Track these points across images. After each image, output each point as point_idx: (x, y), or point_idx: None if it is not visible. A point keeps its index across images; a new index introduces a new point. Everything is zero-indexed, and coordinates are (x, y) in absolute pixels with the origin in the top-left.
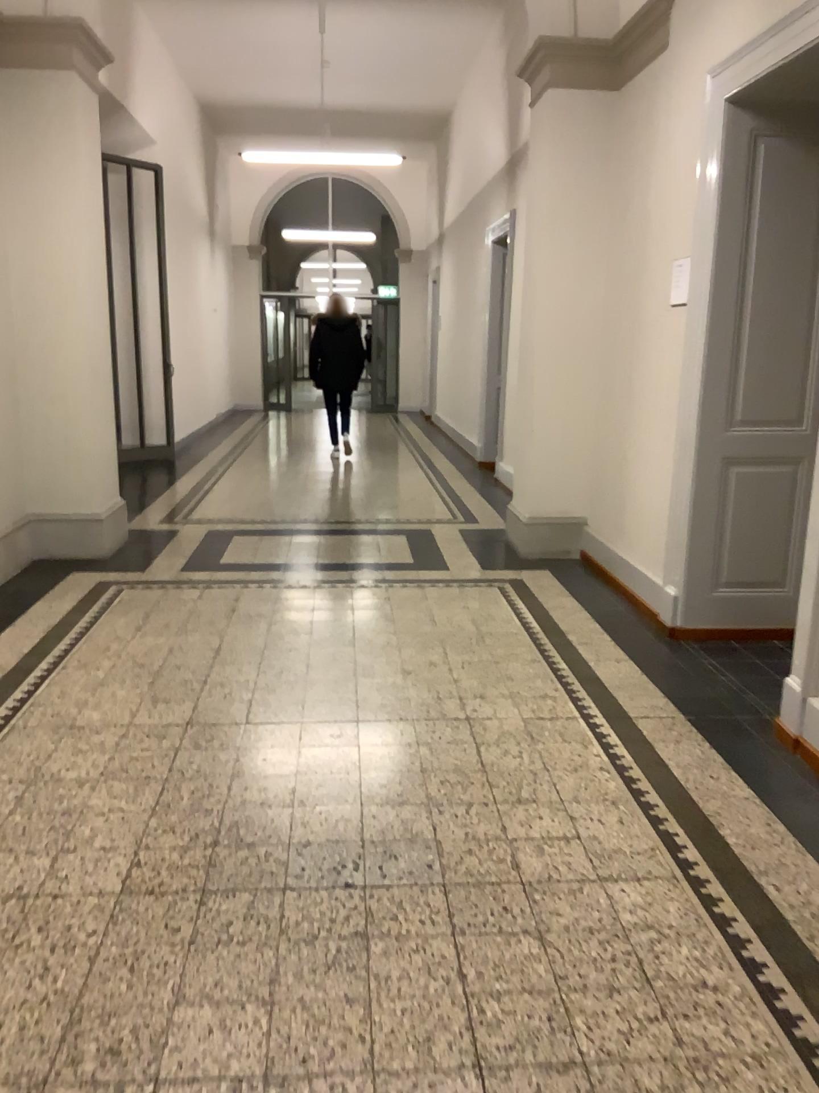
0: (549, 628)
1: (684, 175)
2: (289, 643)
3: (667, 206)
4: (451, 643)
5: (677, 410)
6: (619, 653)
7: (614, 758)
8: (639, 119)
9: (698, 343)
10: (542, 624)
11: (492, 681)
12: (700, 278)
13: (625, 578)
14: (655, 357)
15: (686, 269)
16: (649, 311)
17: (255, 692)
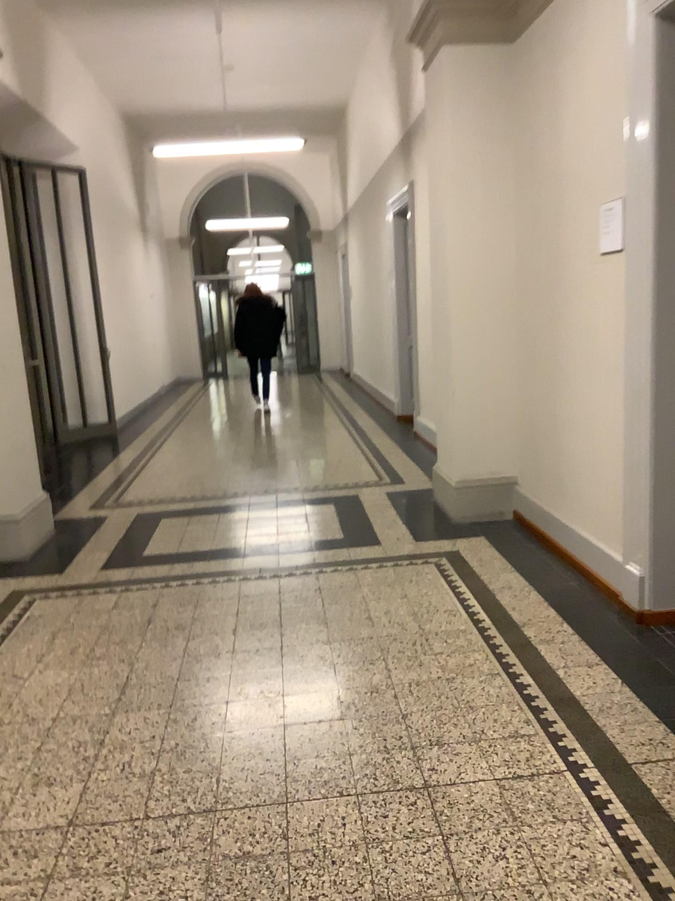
0: (500, 622)
1: (609, 108)
2: (207, 669)
3: (588, 146)
4: (392, 653)
5: (624, 368)
6: (590, 656)
7: (630, 852)
8: (541, 66)
9: (646, 292)
10: (491, 617)
11: (447, 712)
12: (643, 219)
13: (570, 548)
14: (587, 311)
15: (623, 211)
16: (574, 263)
17: (161, 759)
